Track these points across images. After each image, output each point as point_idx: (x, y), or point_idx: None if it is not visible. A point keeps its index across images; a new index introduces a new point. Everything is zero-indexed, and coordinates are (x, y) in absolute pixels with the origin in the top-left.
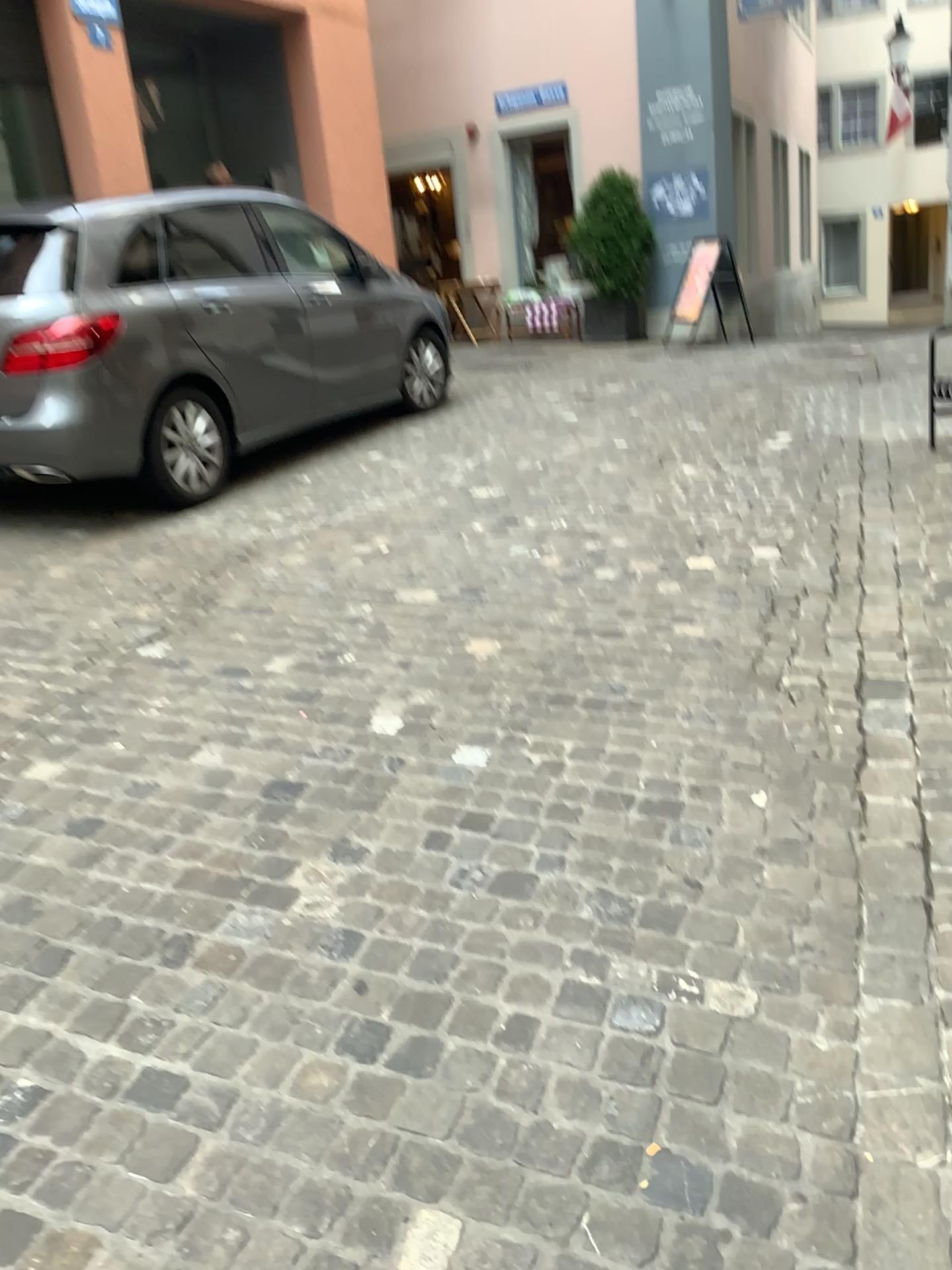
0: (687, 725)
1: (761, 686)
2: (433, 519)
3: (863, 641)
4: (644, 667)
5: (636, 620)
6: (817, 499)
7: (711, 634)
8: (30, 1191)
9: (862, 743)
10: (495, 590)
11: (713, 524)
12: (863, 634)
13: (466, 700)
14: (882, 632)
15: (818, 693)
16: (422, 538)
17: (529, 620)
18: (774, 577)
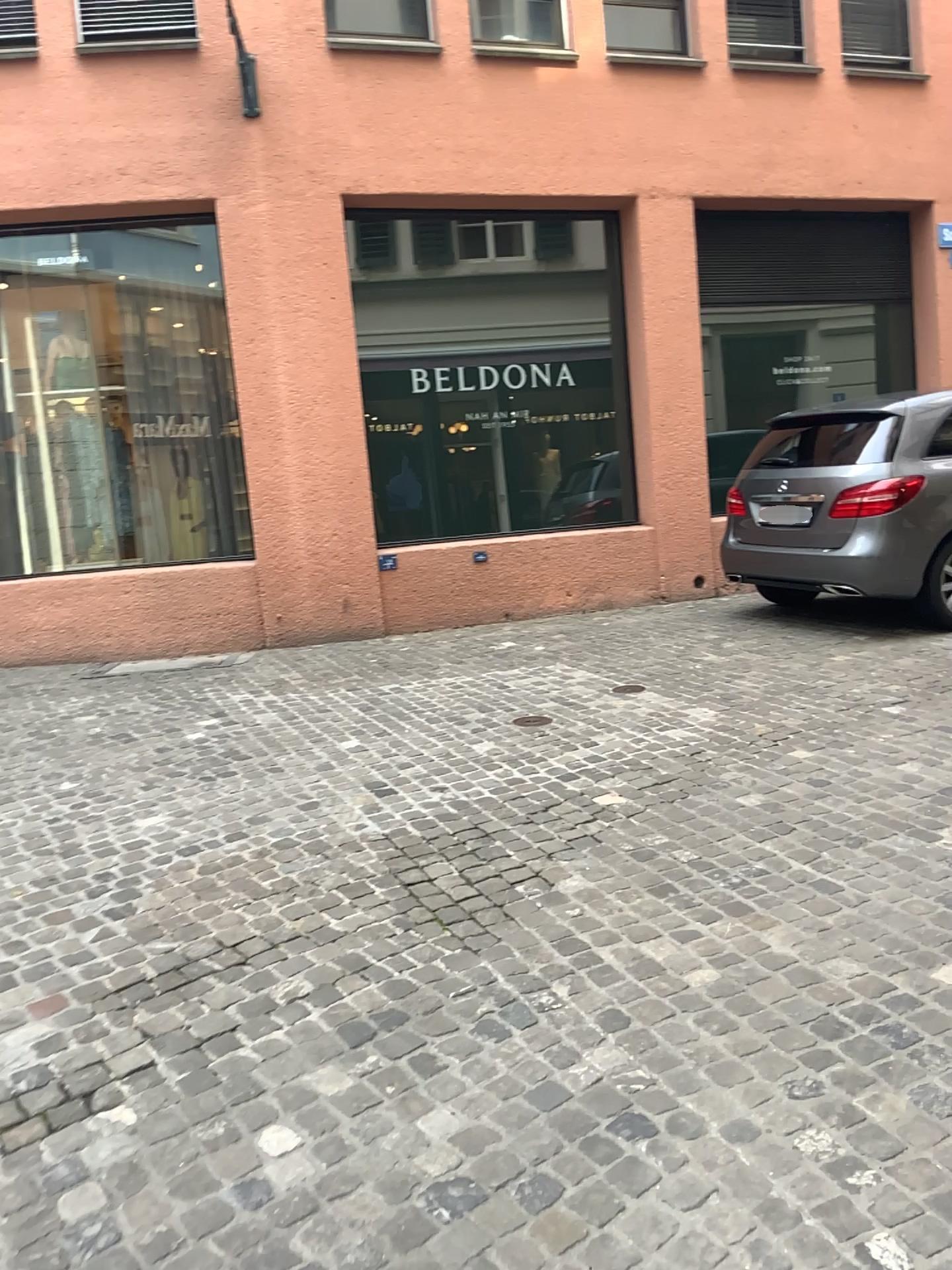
0: None
1: None
2: None
3: None
4: None
5: None
6: None
7: None
8: (753, 893)
9: None
10: None
11: None
12: None
13: None
14: None
15: None
16: None
17: None
18: None
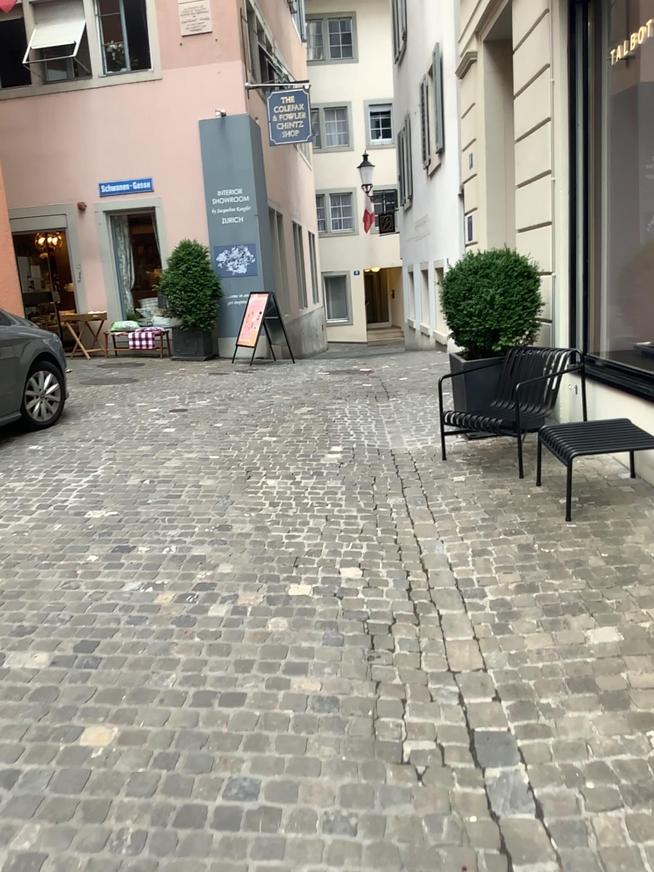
0: (327, 834)
1: (385, 758)
2: (49, 550)
3: (458, 680)
4: (269, 743)
5: (252, 673)
6: (377, 511)
7: (324, 684)
8: None
9: (499, 834)
10: (111, 643)
11: (301, 543)
12: (454, 669)
13: (81, 829)
14: (470, 666)
15: (439, 759)
16: (38, 575)
17: (148, 685)
18: (364, 603)
